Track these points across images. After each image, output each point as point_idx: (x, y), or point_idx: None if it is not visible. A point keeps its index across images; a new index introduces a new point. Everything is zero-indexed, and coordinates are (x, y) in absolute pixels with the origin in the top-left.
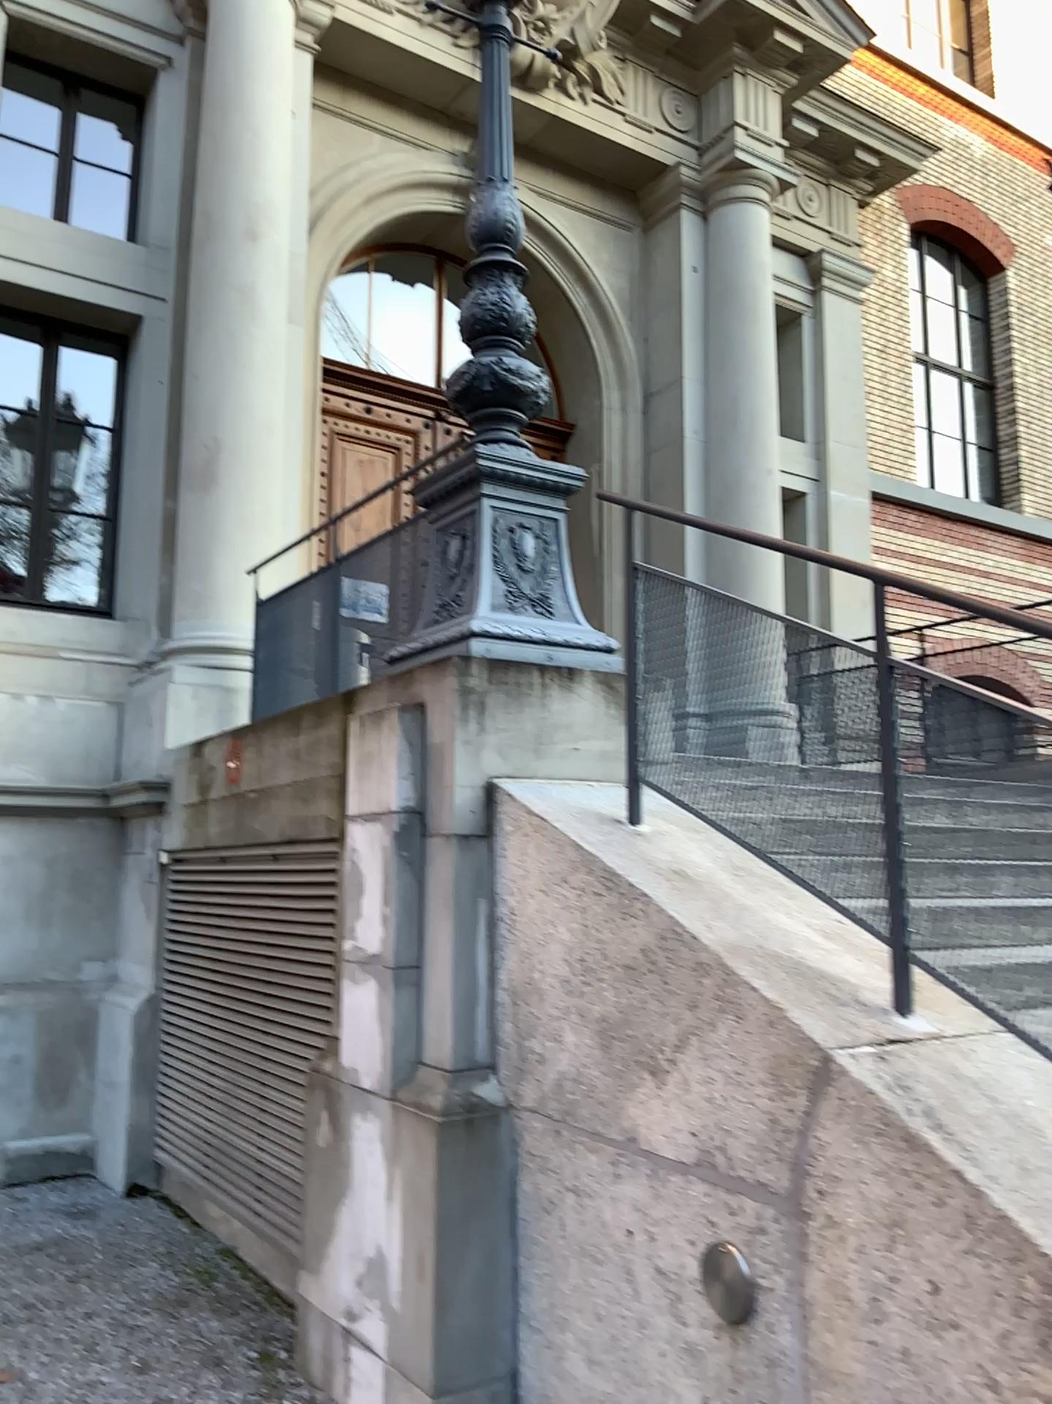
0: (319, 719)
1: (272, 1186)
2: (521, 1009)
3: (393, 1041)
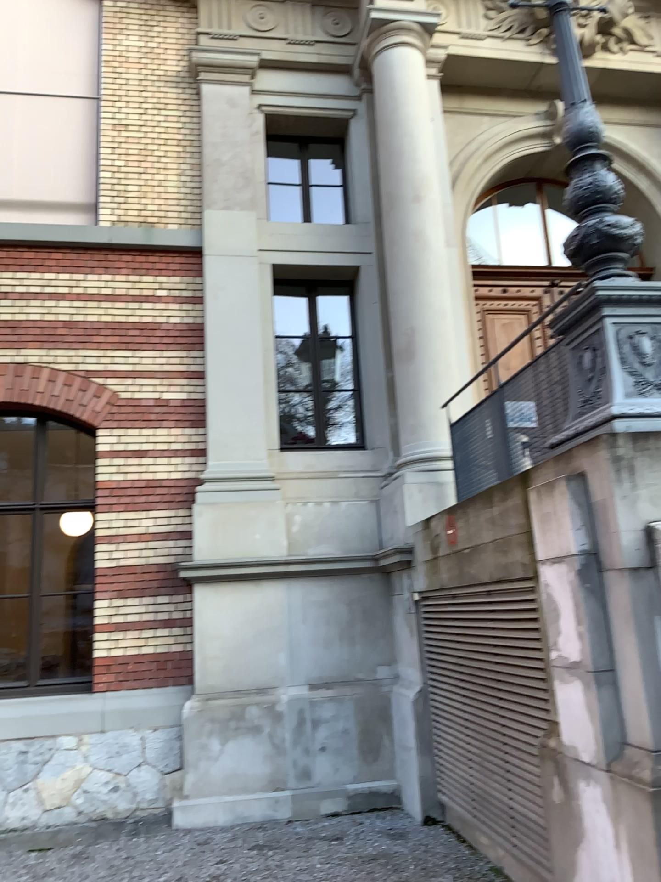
0: (508, 494)
1: (523, 827)
2: None
3: (602, 727)
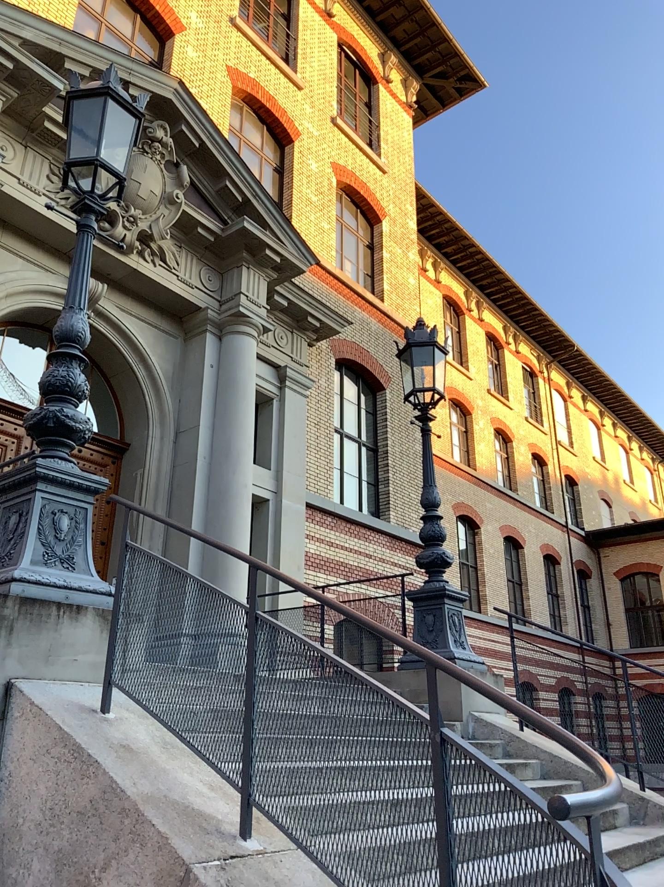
0: None
1: None
2: (3, 847)
3: None
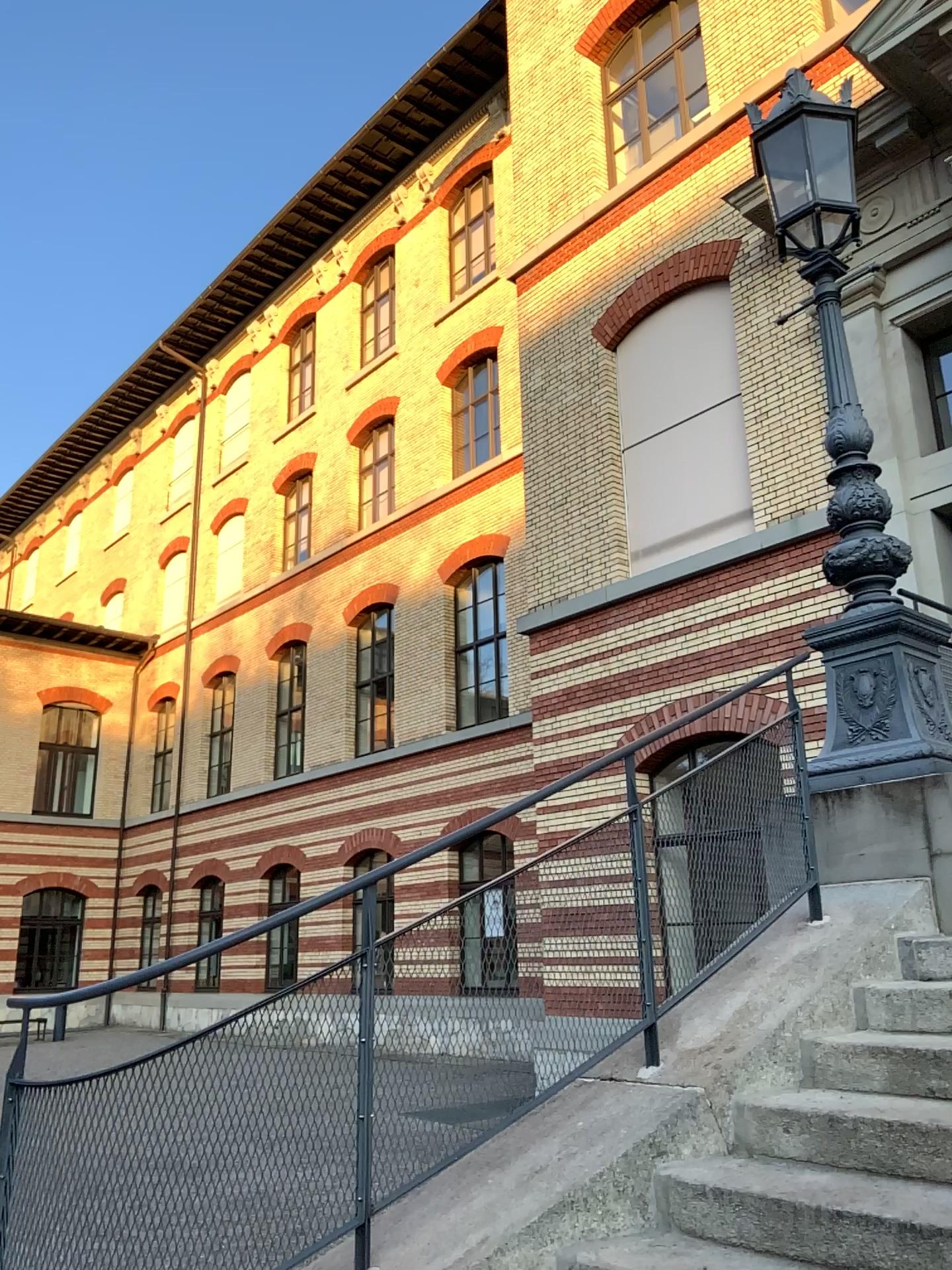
0: None
1: None
2: None
3: None
